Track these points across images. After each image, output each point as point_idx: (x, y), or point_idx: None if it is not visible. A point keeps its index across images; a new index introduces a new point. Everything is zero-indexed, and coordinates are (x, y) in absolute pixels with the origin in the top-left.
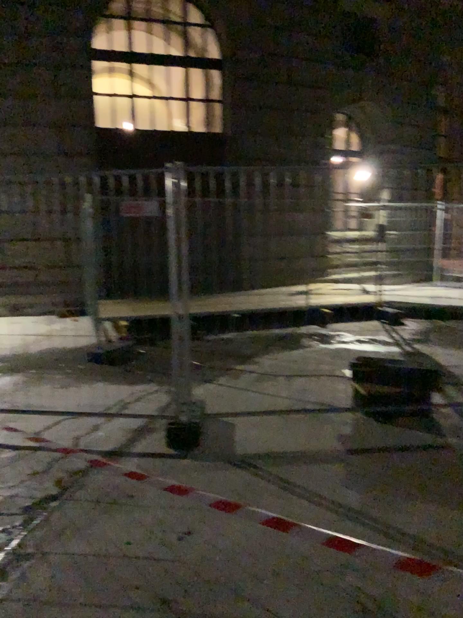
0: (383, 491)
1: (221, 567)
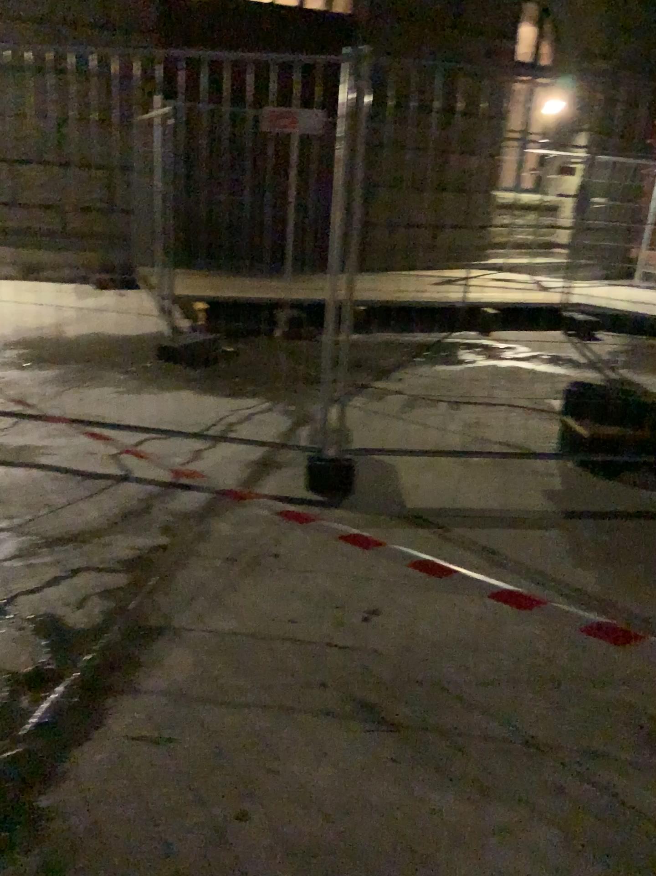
0: (636, 582)
1: (441, 679)
